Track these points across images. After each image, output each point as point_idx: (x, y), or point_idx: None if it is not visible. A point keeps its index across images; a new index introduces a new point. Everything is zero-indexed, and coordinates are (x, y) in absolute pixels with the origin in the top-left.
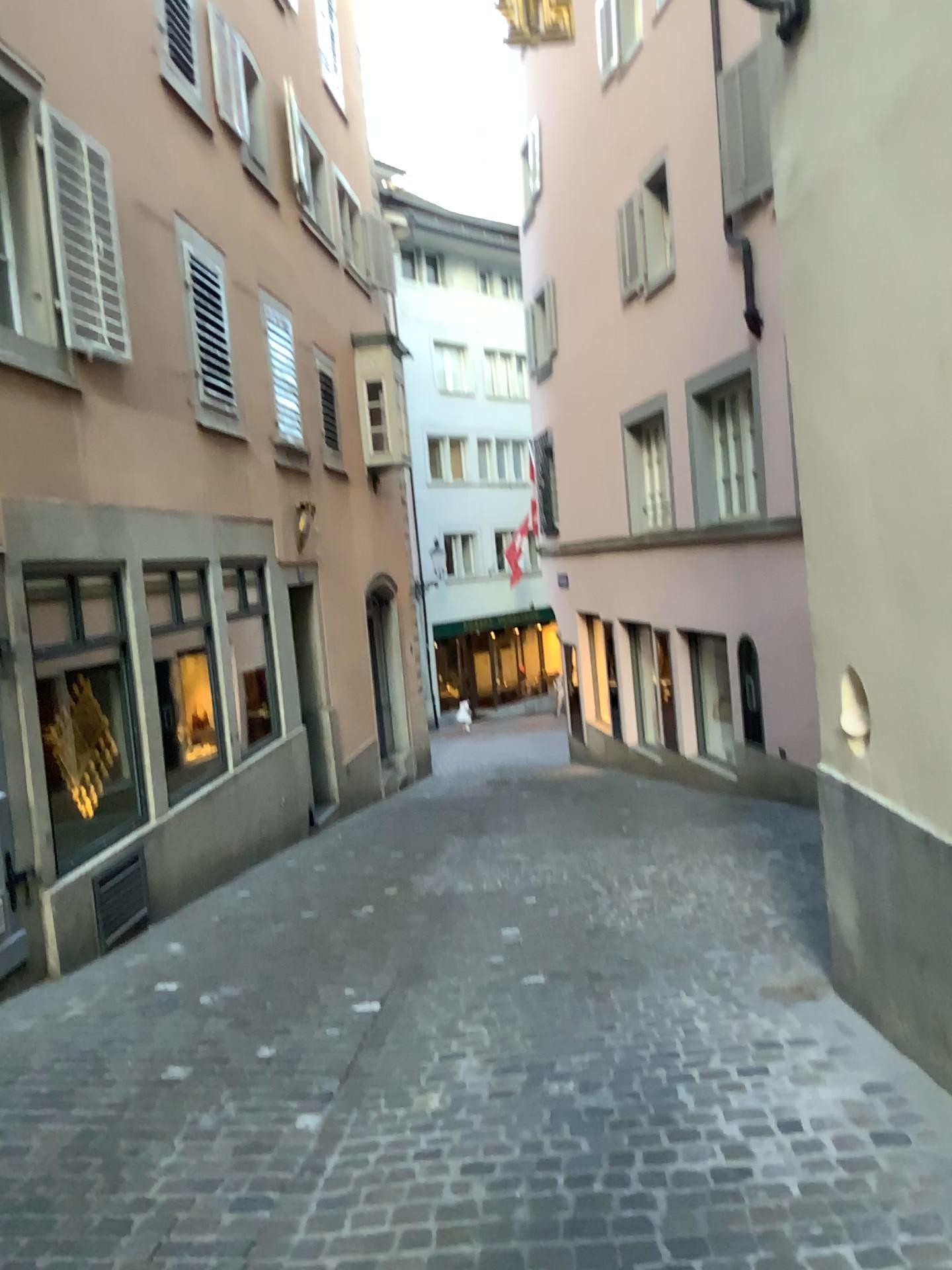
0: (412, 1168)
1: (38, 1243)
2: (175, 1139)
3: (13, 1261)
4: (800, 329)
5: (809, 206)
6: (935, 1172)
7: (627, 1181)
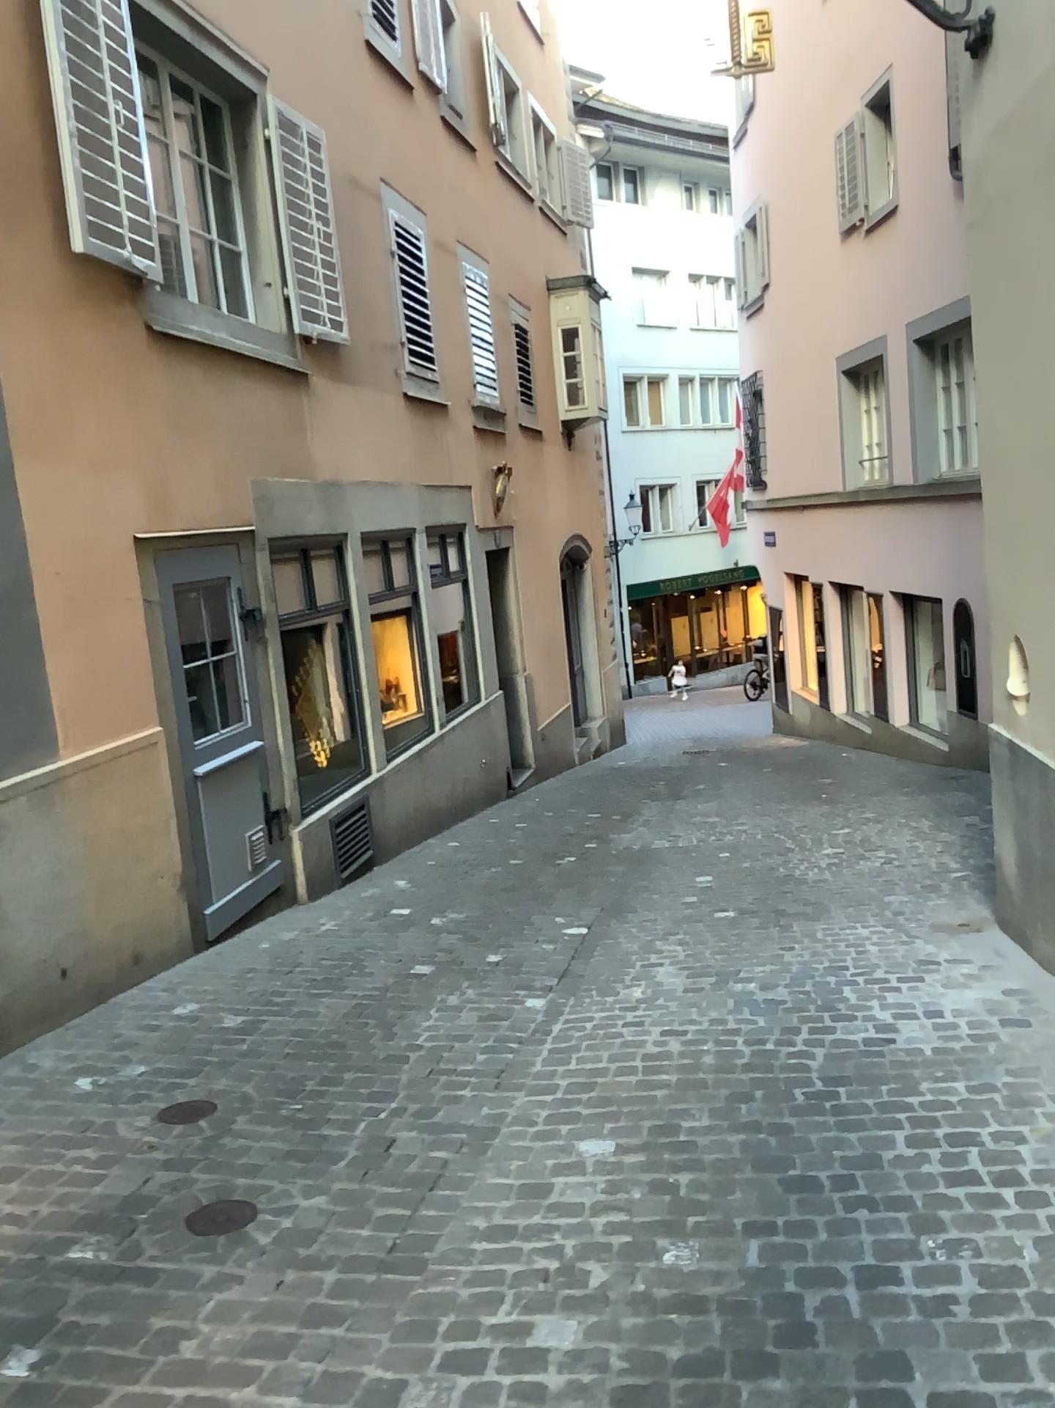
0: (622, 1033)
1: (343, 1065)
2: (430, 1011)
3: (329, 1072)
4: (980, 327)
5: (988, 216)
6: (1044, 1043)
7: (793, 1043)
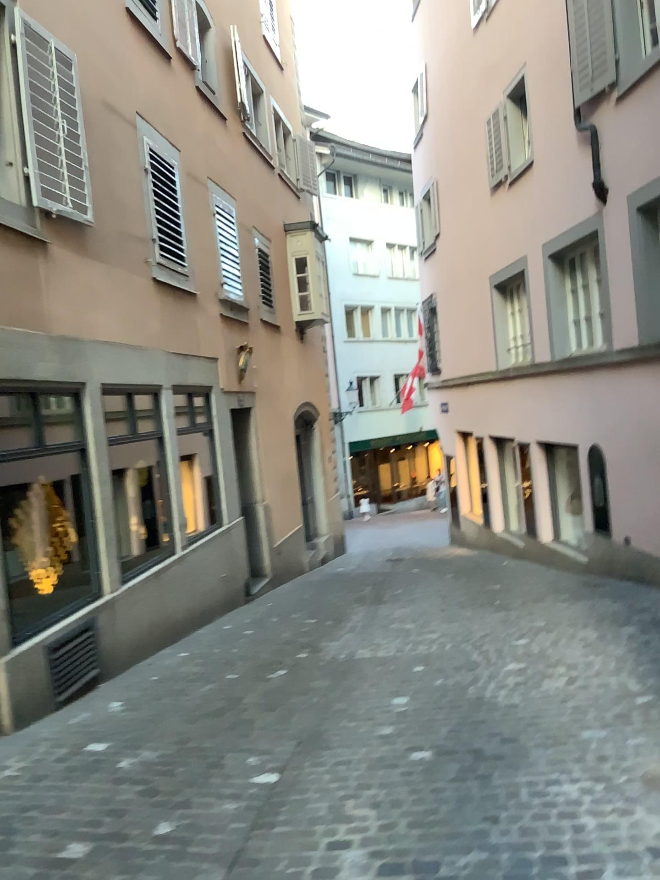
0: None
1: None
2: None
3: None
4: None
5: None
6: None
7: None
